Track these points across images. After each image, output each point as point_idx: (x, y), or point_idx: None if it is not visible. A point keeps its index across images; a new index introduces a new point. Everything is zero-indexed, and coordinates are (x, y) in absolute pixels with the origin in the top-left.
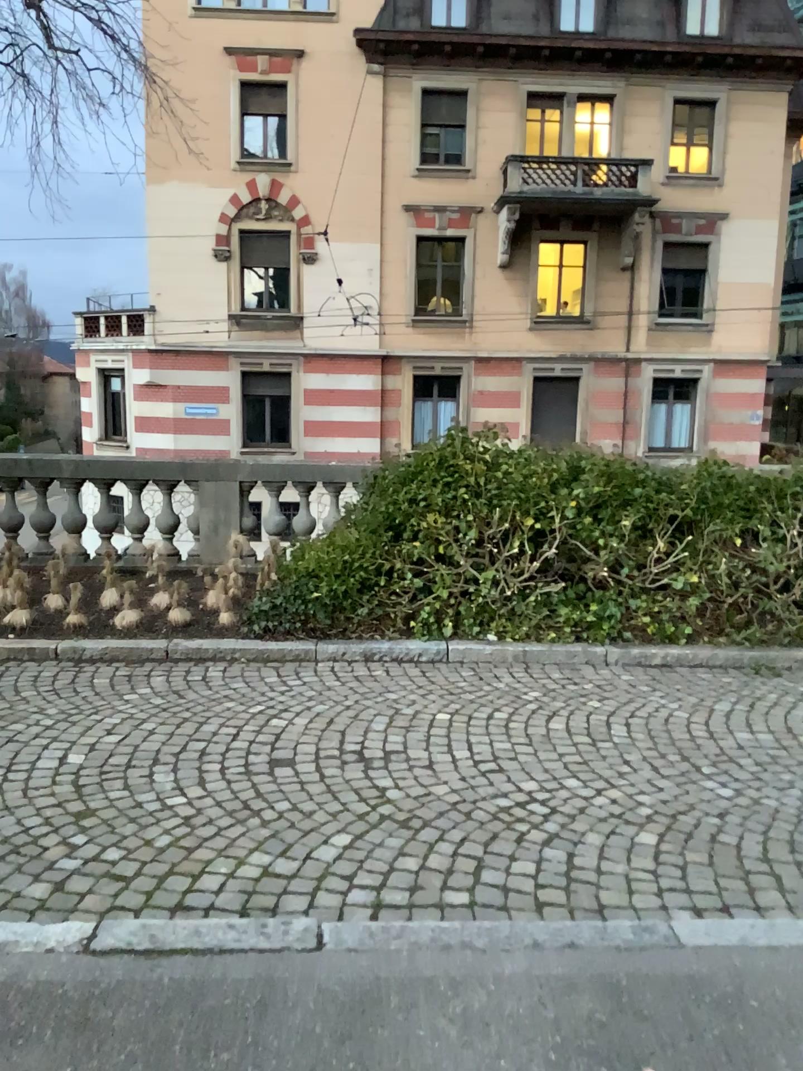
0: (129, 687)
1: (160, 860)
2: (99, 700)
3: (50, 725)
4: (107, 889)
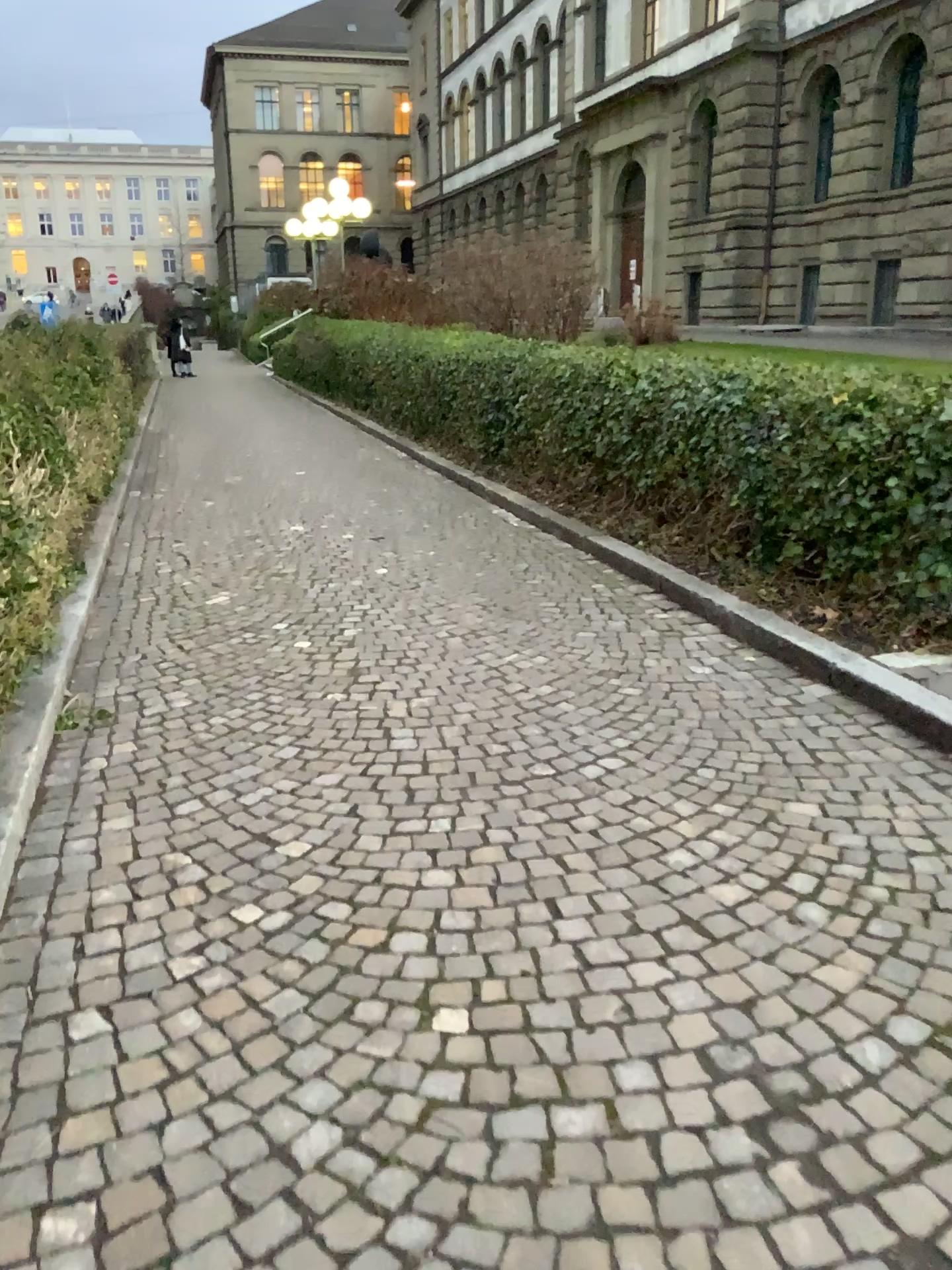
0: None
1: None
2: None
3: None
4: None
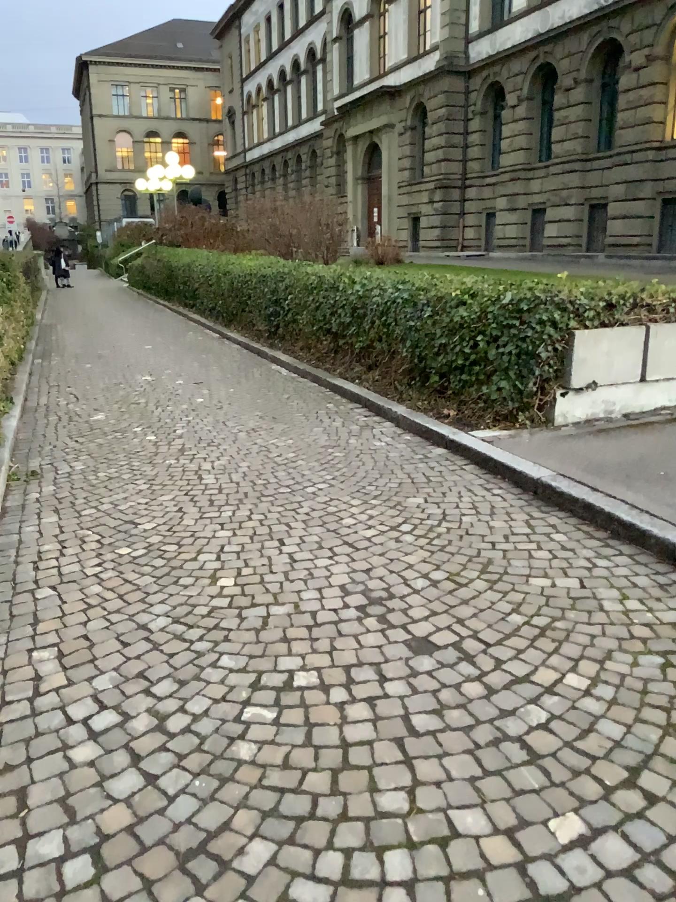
0: None
1: None
2: None
3: None
4: None
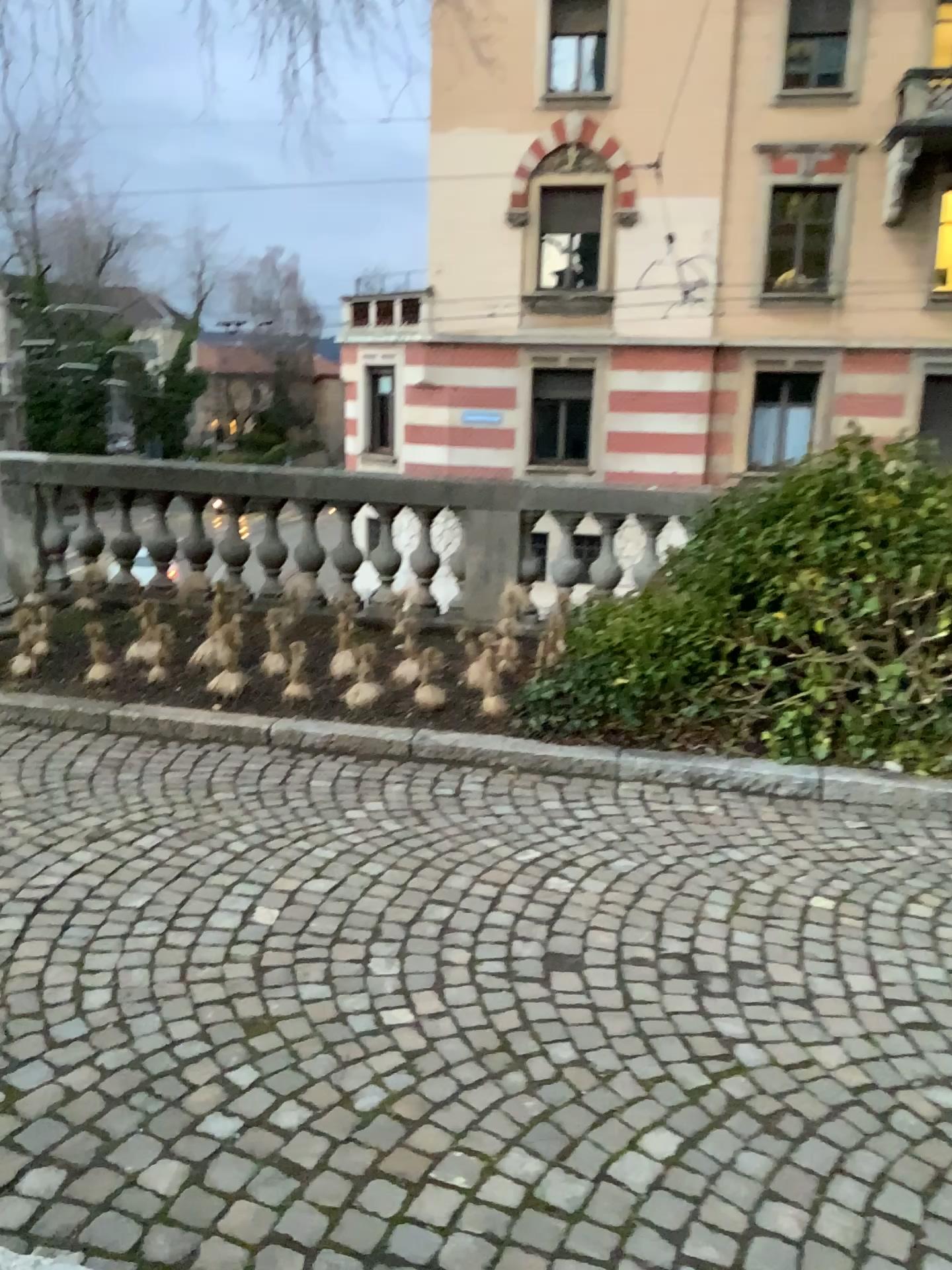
0: (353, 801)
1: (359, 1144)
2: (310, 819)
3: (237, 856)
4: (267, 1199)
